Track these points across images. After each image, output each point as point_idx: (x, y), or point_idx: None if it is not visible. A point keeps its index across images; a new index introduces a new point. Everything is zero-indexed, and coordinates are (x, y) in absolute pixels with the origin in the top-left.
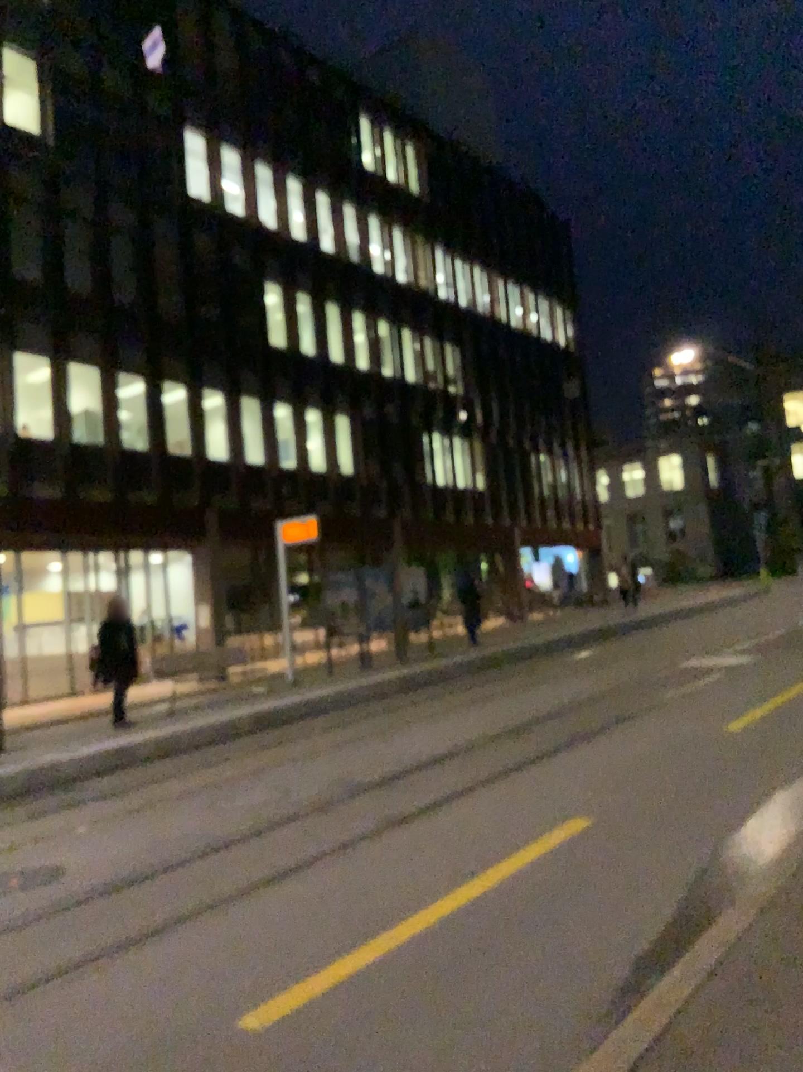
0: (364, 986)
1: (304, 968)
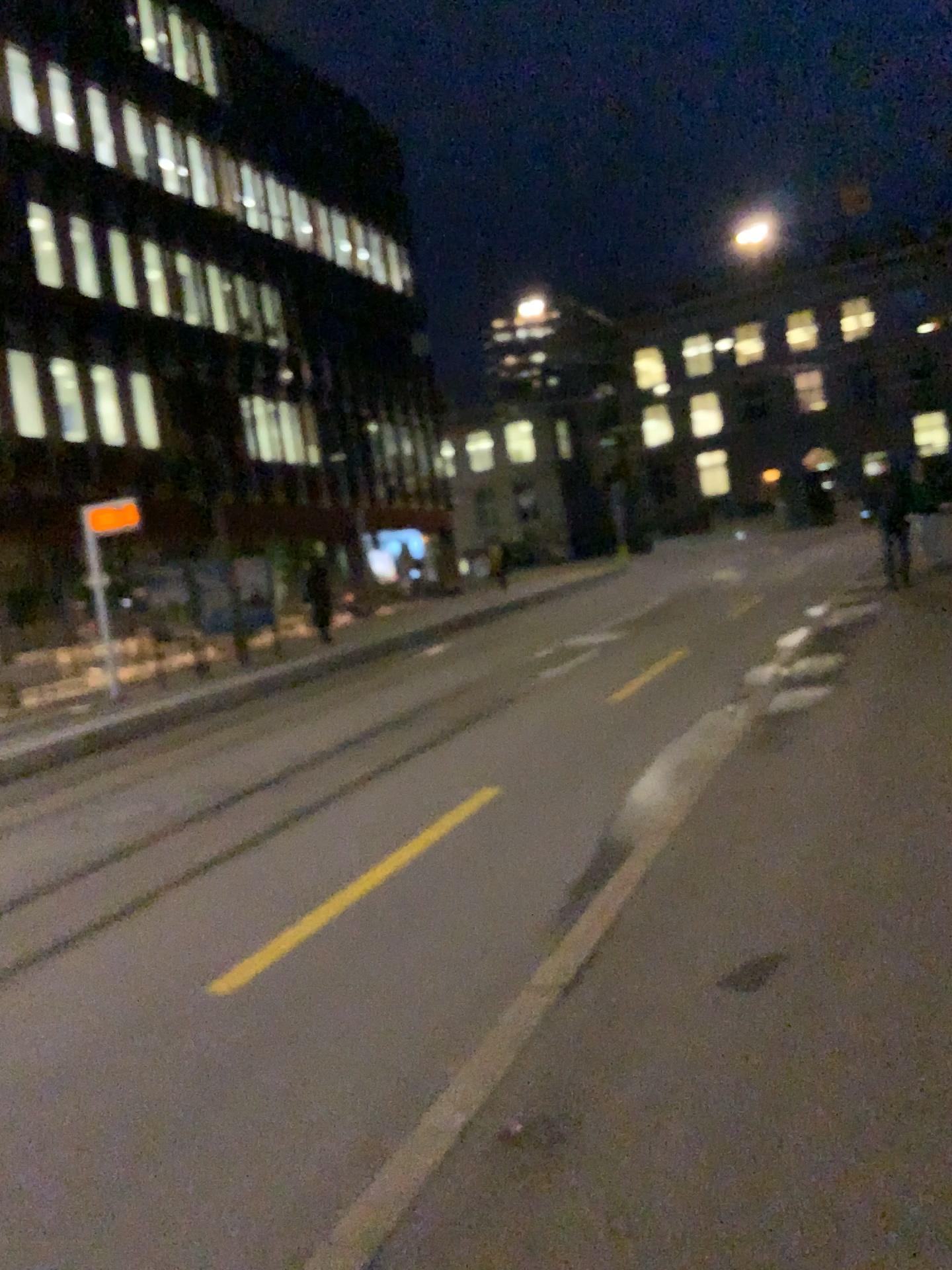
0: (328, 937)
1: (261, 933)
